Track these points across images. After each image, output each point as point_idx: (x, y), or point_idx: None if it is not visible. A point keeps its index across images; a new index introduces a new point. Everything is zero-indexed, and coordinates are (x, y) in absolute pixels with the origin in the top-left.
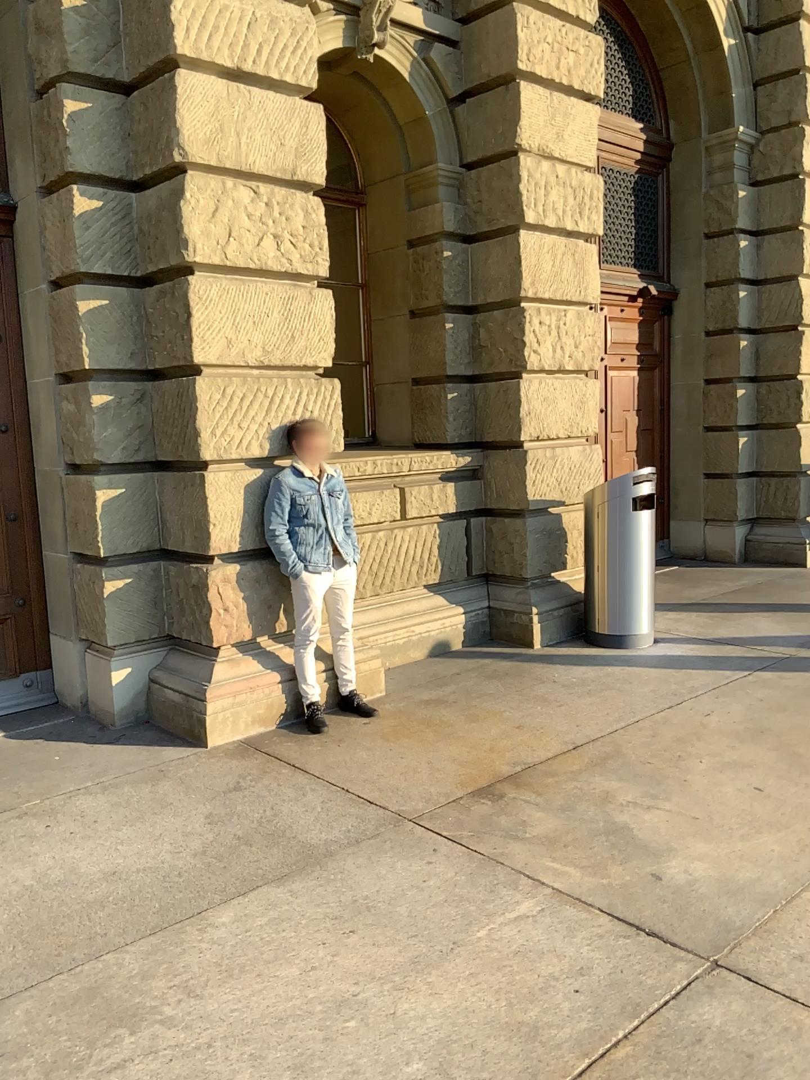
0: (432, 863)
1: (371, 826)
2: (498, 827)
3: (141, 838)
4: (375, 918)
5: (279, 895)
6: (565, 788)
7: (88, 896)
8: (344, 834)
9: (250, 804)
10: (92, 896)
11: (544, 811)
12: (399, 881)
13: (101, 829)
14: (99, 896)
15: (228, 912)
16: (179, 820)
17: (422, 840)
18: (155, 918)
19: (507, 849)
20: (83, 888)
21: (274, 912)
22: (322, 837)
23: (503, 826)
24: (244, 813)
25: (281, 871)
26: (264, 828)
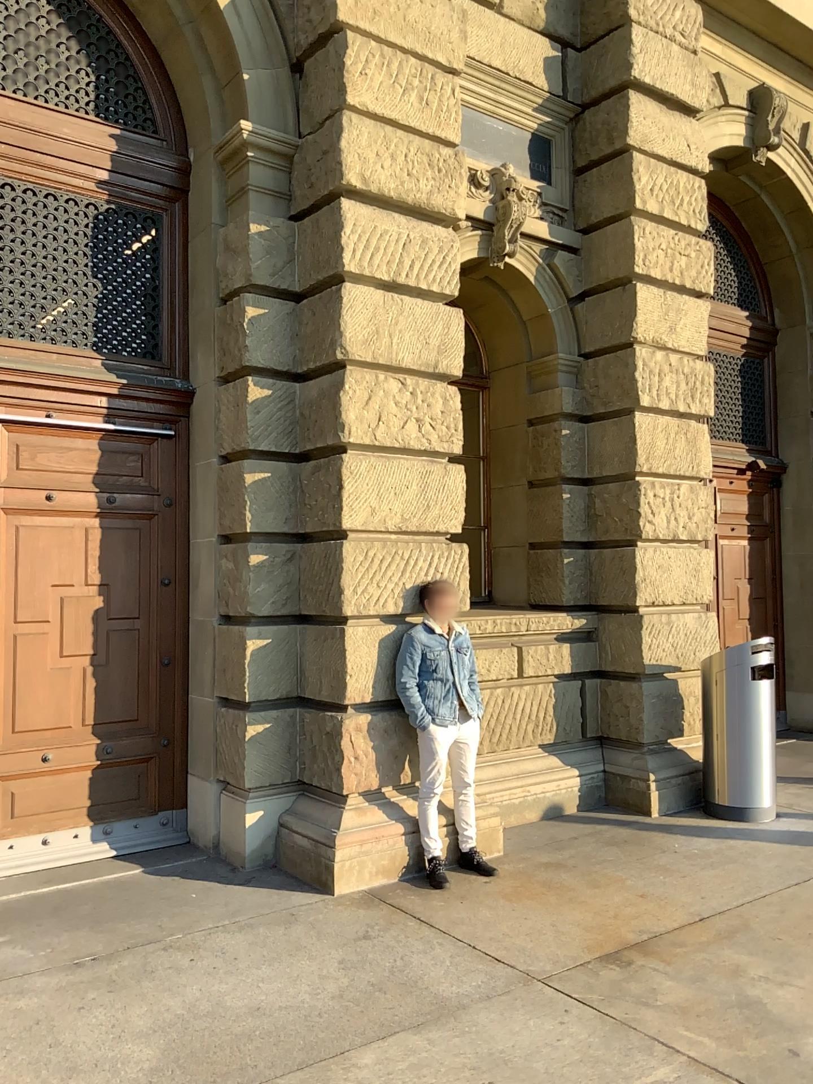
0: (564, 1025)
1: (499, 984)
2: (628, 995)
3: (278, 978)
4: (513, 1076)
5: (416, 1044)
6: (694, 961)
7: (234, 1030)
8: (473, 991)
9: (379, 954)
10: (237, 1031)
11: (674, 983)
12: (533, 1041)
13: (239, 967)
14: (243, 1031)
15: (367, 1057)
16: (313, 964)
17: (553, 1002)
18: (298, 1056)
19: (640, 1018)
20: (228, 1022)
21: (412, 1061)
22: (453, 991)
23: (633, 994)
24: (374, 961)
25: (415, 1021)
26: (395, 978)
